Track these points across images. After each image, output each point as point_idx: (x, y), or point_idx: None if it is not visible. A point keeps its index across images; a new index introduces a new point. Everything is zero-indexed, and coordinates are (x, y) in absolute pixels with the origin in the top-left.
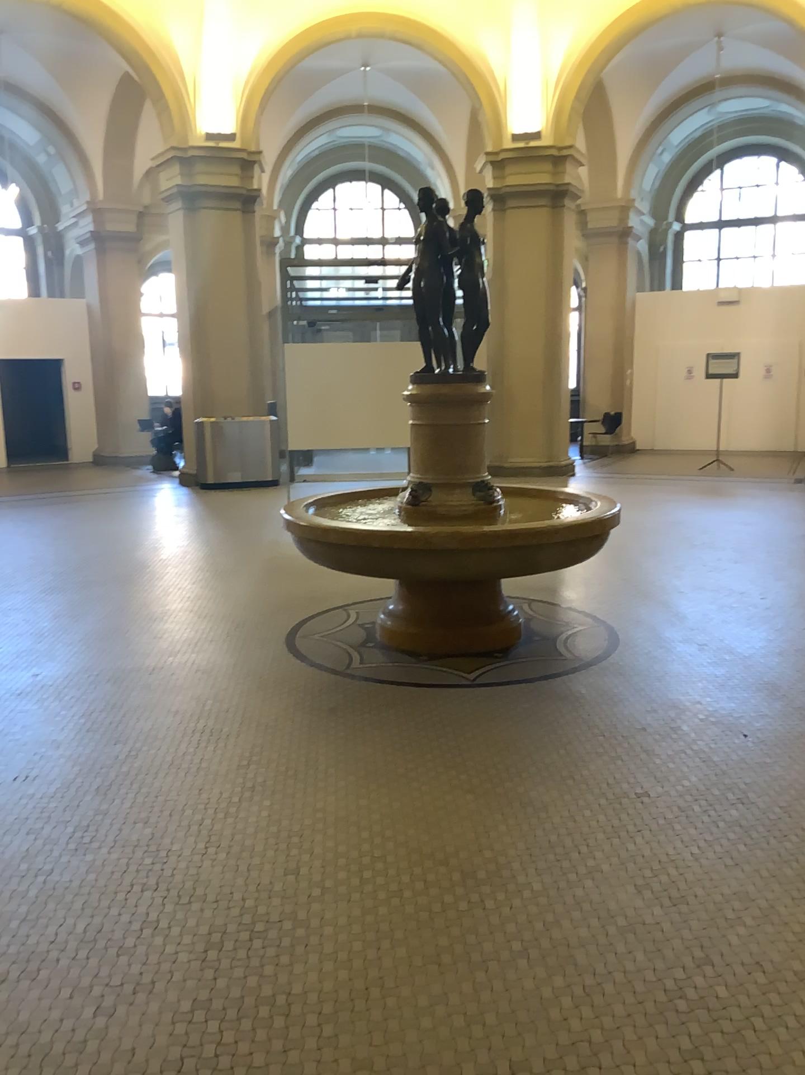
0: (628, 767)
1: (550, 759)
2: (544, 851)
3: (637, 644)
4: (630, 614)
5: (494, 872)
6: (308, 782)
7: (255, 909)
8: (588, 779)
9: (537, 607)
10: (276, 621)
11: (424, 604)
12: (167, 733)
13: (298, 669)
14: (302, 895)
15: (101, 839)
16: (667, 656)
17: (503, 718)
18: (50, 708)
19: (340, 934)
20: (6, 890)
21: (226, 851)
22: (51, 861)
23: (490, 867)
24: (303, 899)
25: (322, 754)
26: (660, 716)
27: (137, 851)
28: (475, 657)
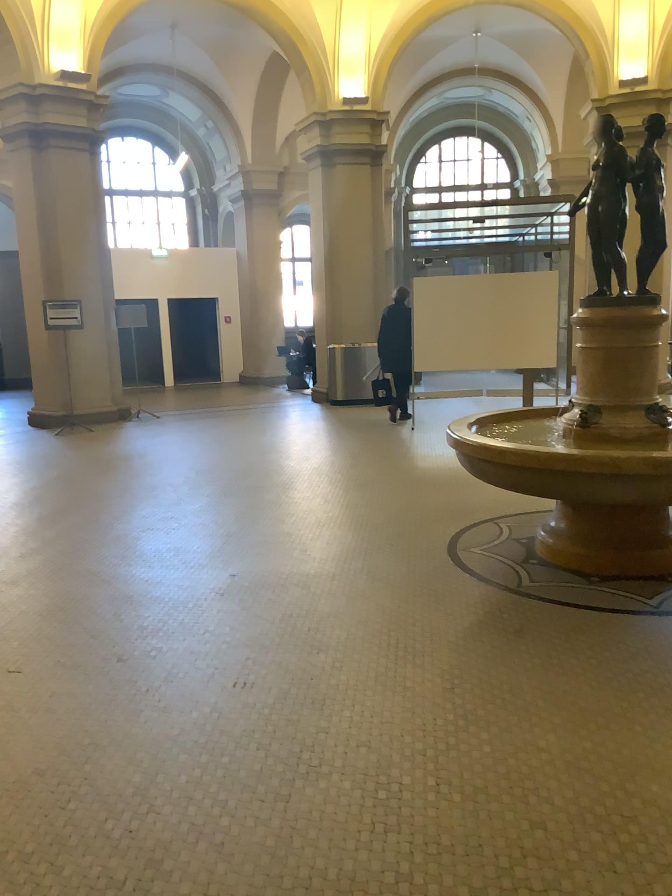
0: None
1: None
2: None
3: None
4: None
5: None
6: (521, 712)
7: (514, 872)
8: None
9: None
10: (438, 532)
11: (594, 523)
12: (364, 645)
13: (471, 582)
14: (561, 859)
15: (328, 762)
16: None
17: None
18: (251, 611)
19: None
20: (249, 816)
21: (460, 790)
22: (286, 785)
23: None
24: (564, 864)
25: (525, 680)
26: None
27: (368, 781)
28: (648, 577)
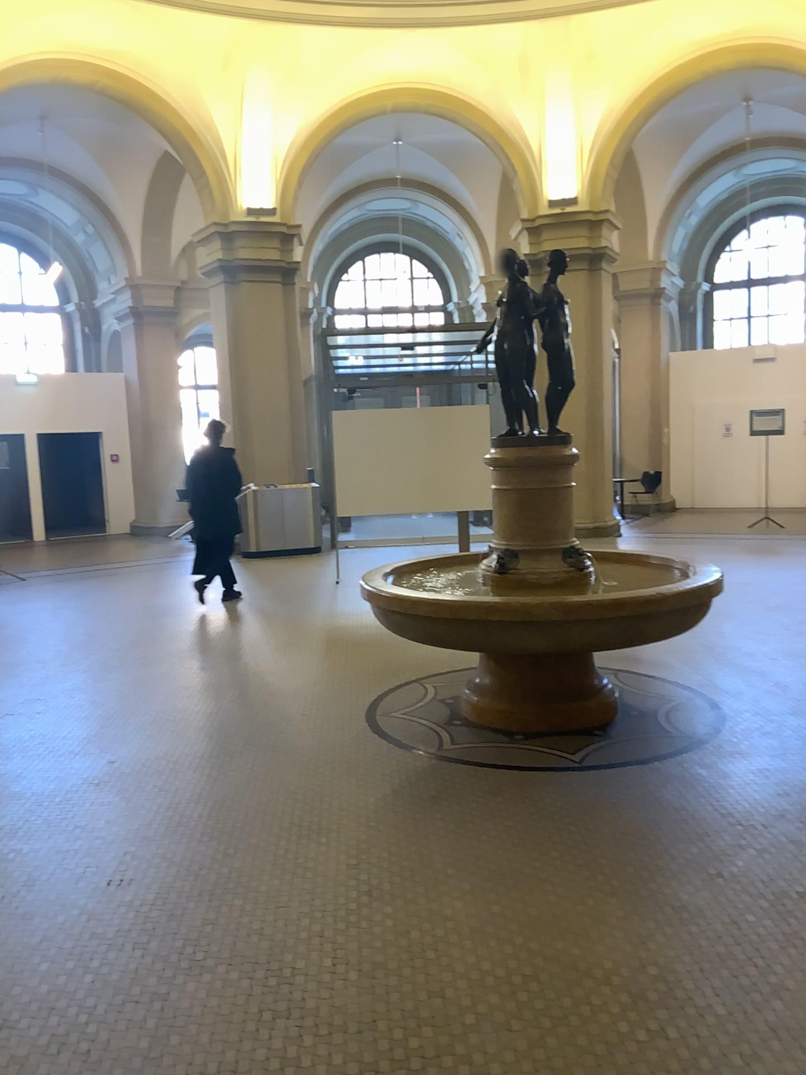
0: (777, 860)
1: (687, 851)
2: (713, 965)
3: (744, 716)
4: (727, 684)
5: (664, 991)
6: (427, 883)
7: (403, 1042)
8: (737, 874)
9: (623, 677)
10: (353, 699)
11: (516, 678)
12: (261, 827)
13: (386, 751)
14: (453, 1024)
15: (212, 955)
16: (782, 730)
17: (622, 803)
18: (132, 800)
19: (507, 1073)
20: (119, 1020)
21: (354, 968)
22: (163, 983)
23: (658, 985)
24: (455, 1028)
25: (435, 850)
26: (794, 799)
27: (256, 969)
28: (573, 734)
